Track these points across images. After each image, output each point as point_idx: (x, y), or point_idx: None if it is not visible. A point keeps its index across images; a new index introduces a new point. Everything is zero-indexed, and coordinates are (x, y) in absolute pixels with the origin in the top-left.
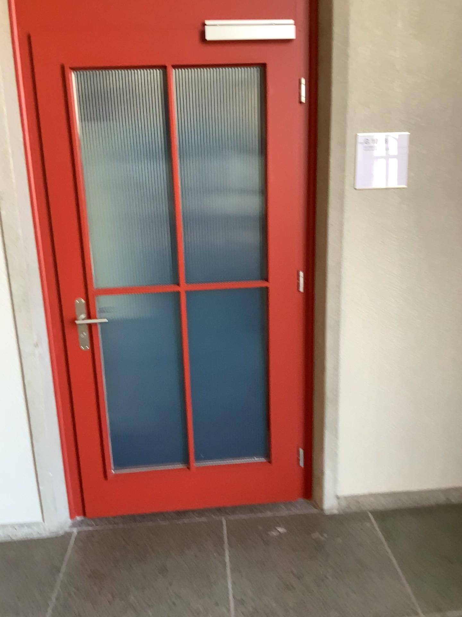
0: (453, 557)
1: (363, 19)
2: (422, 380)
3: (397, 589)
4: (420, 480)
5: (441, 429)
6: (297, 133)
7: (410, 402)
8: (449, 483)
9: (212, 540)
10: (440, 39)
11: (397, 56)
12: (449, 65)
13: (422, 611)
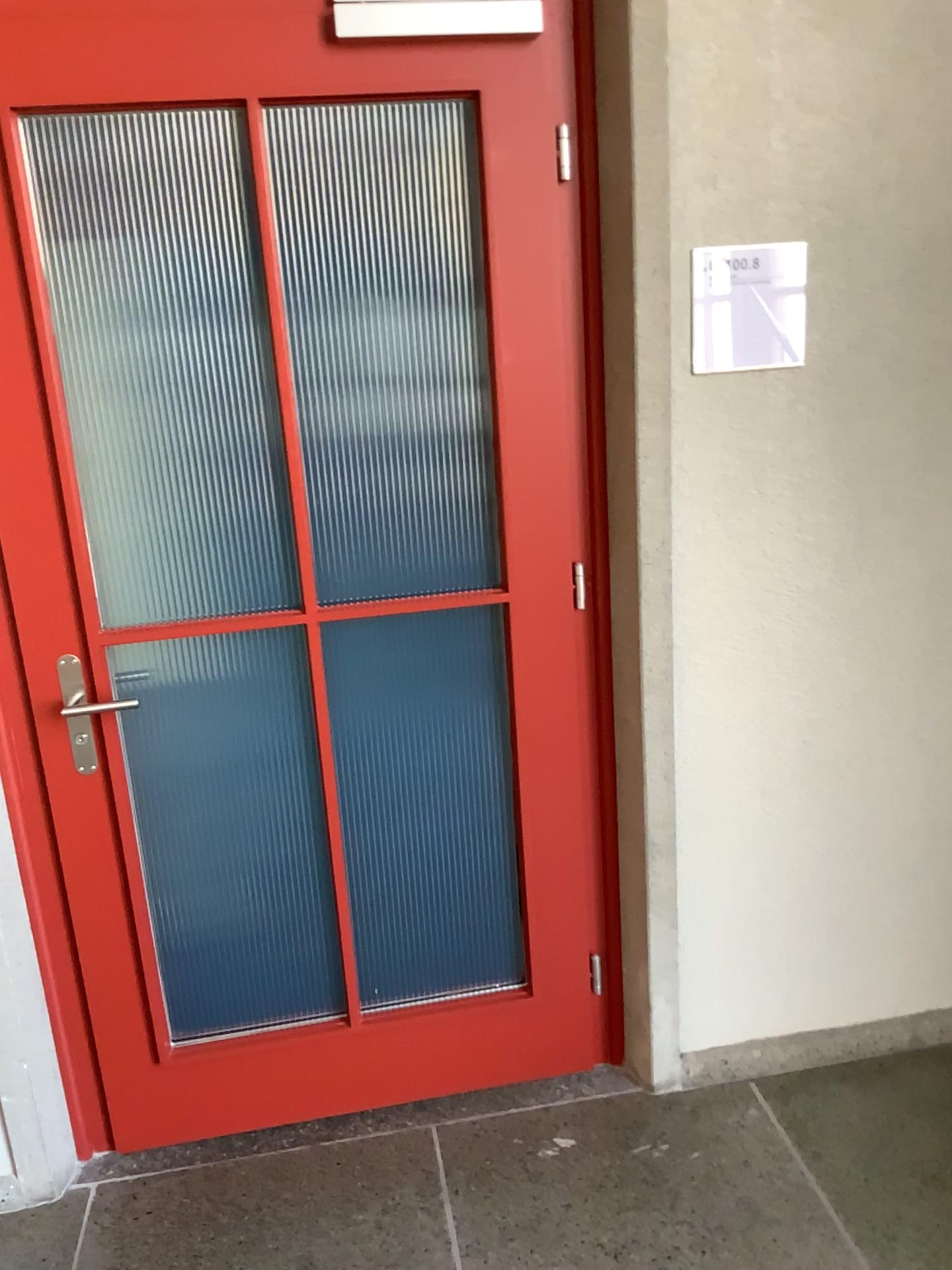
0: (944, 1174)
1: None
2: (853, 788)
3: (837, 1263)
4: (856, 1003)
5: (896, 889)
6: (557, 252)
7: (829, 837)
8: (917, 1003)
9: (412, 1183)
10: (866, 30)
11: (774, 70)
12: (887, 90)
13: None
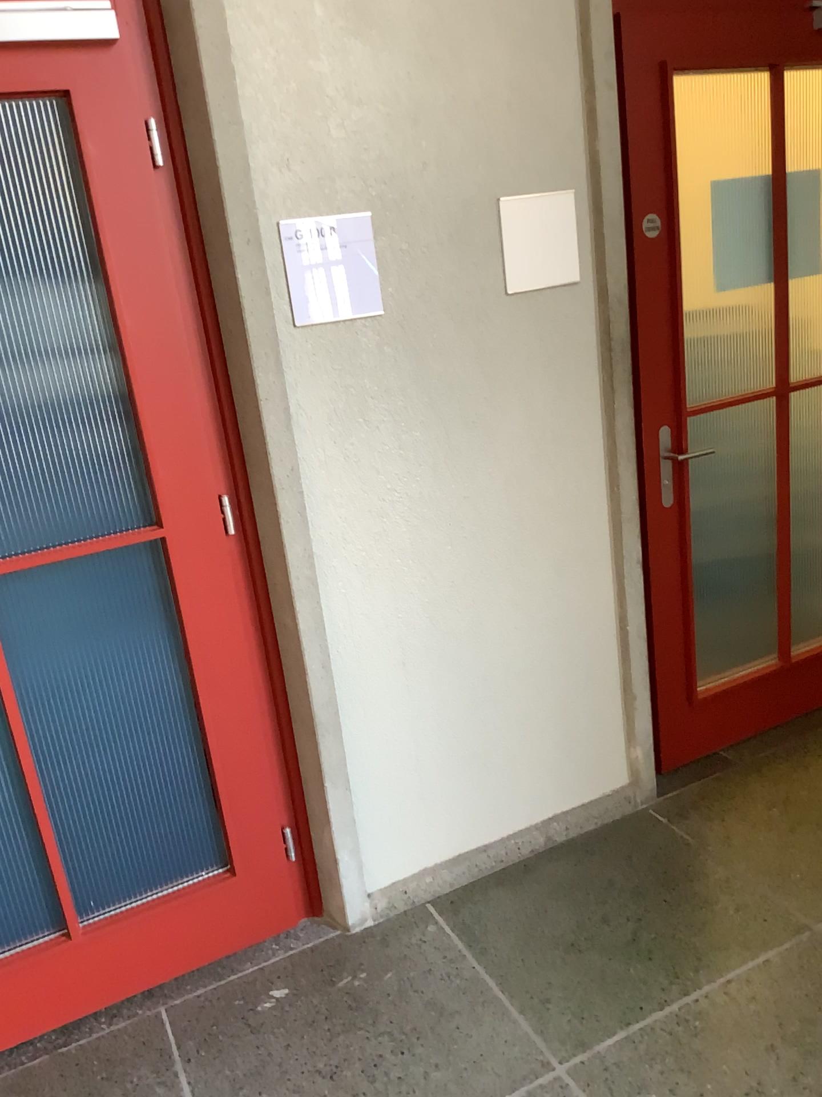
0: (578, 940)
1: (249, 1)
2: (473, 650)
3: (505, 1032)
4: (501, 821)
5: (518, 724)
6: (162, 229)
7: (461, 692)
8: (547, 811)
9: (147, 1064)
10: (394, 38)
11: (326, 71)
12: (418, 86)
13: (553, 1058)
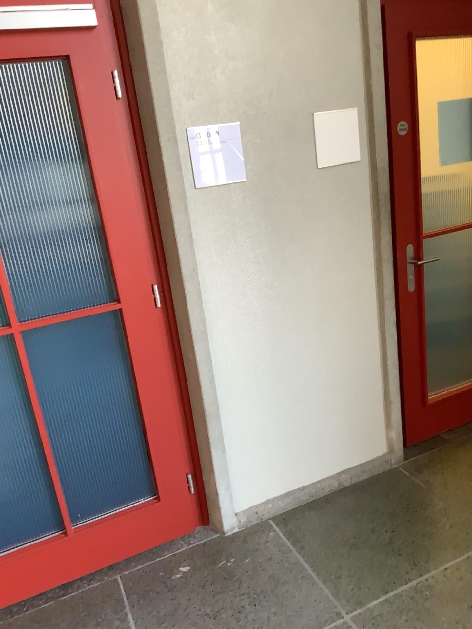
0: (357, 543)
1: (171, 3)
2: (297, 374)
3: (315, 594)
4: (312, 473)
5: (322, 417)
6: (121, 133)
7: (289, 398)
8: (339, 468)
9: (110, 607)
10: (253, 22)
11: (214, 42)
12: (267, 50)
13: (343, 611)
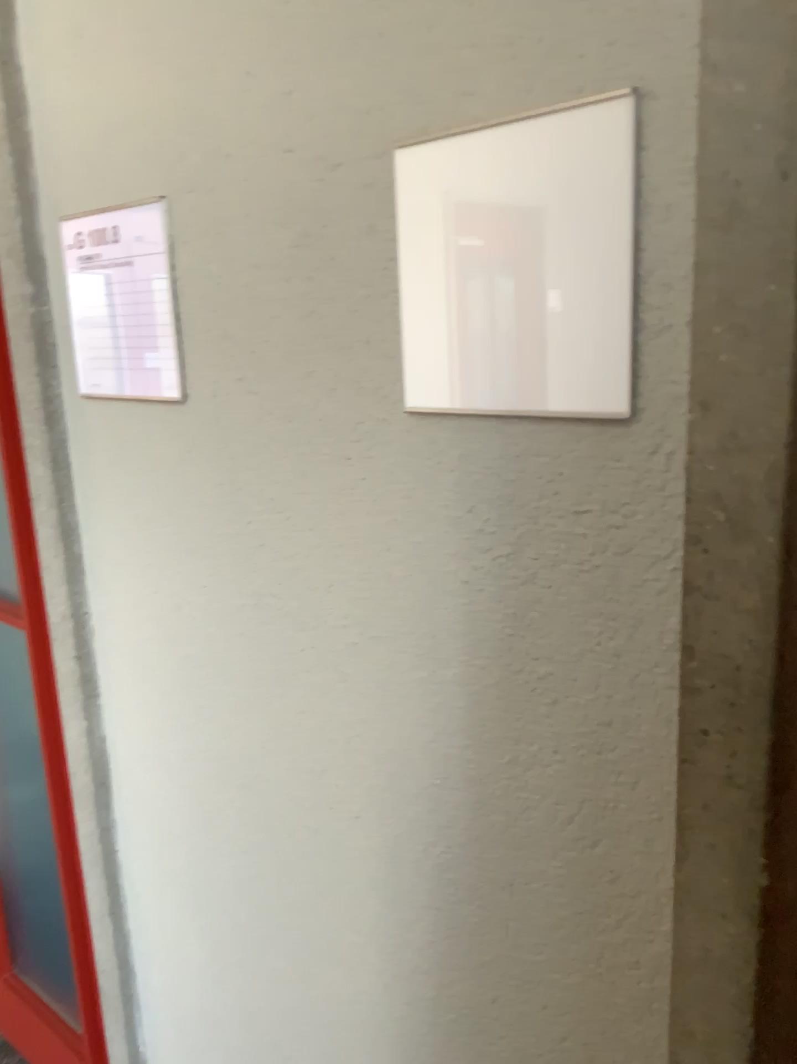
0: None
1: None
2: None
3: None
4: None
5: None
6: None
7: None
8: None
9: None
10: None
11: None
12: None
13: None
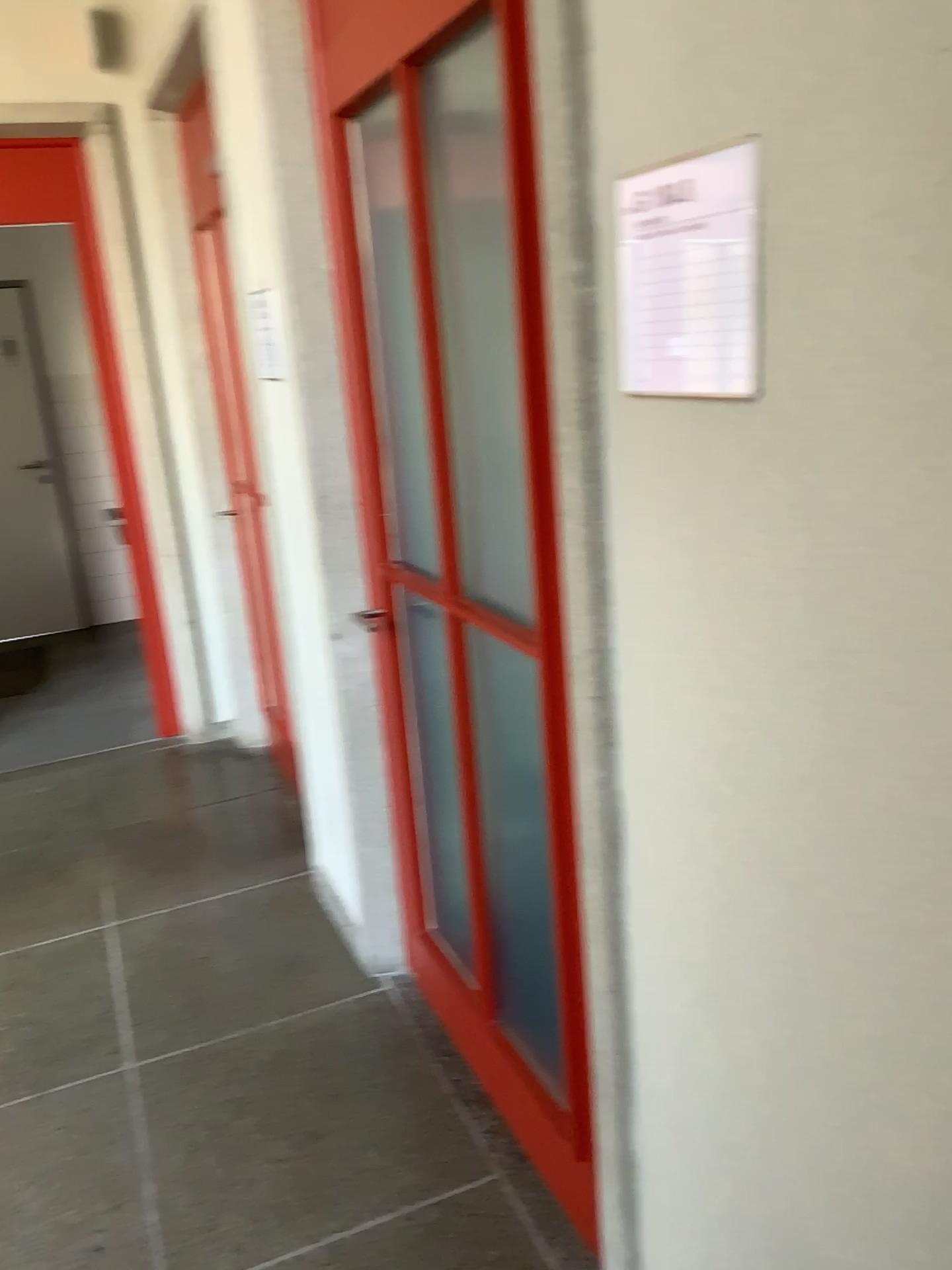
0: None
1: None
2: None
3: None
4: None
5: None
6: None
7: None
8: None
9: (413, 1177)
10: None
11: None
12: None
13: None
